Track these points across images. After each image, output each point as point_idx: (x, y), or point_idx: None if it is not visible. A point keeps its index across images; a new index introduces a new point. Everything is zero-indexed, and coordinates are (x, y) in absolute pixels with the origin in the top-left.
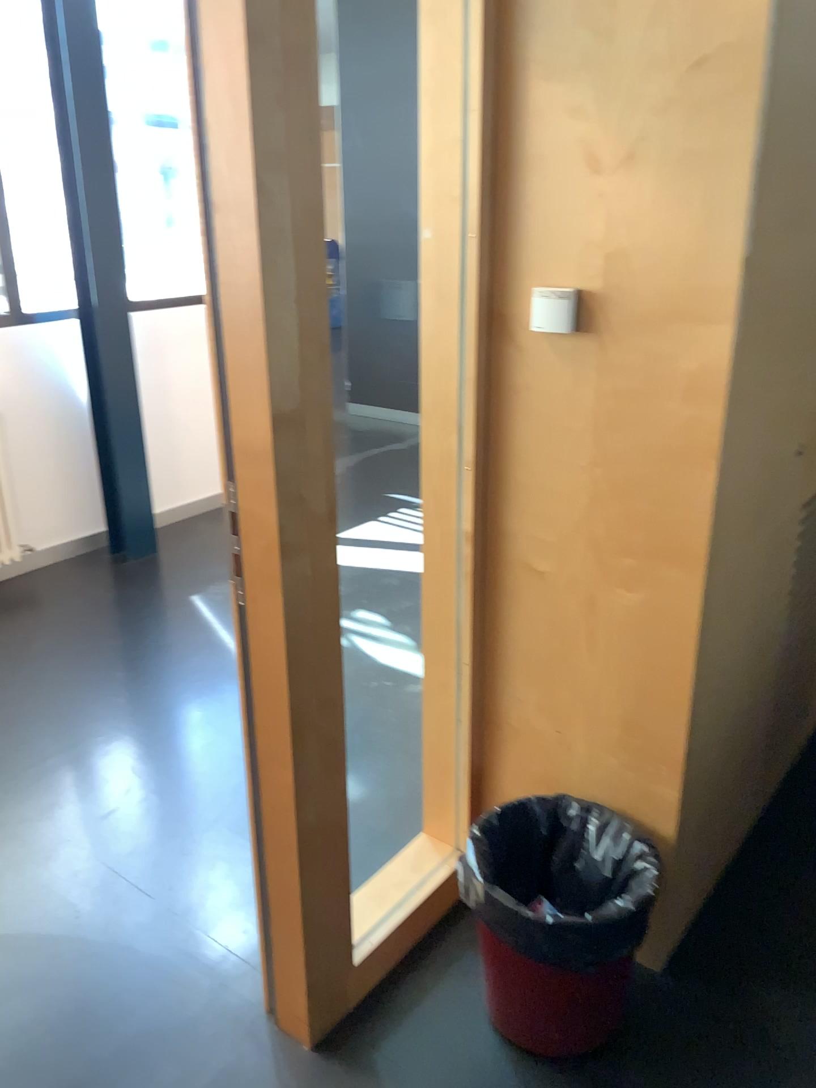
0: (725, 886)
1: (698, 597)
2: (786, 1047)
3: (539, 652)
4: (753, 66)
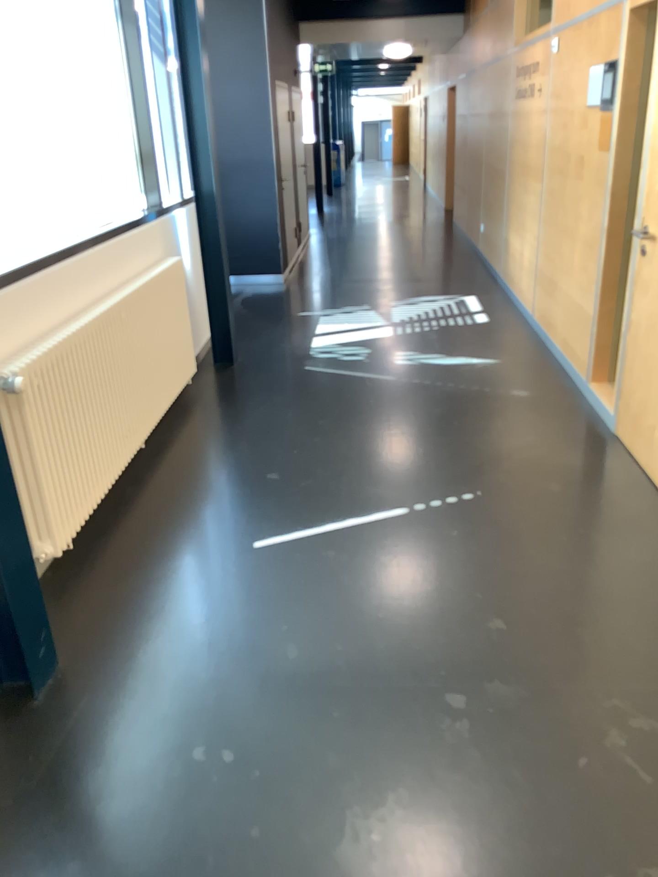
0: None
1: None
2: None
3: None
4: None
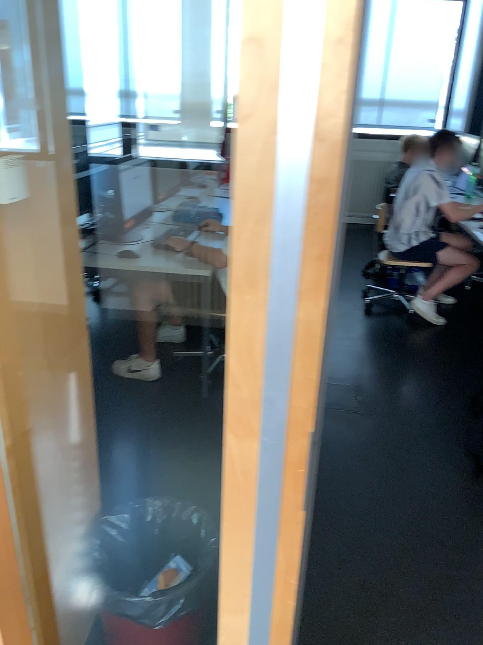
0: None
1: None
2: None
3: None
4: None
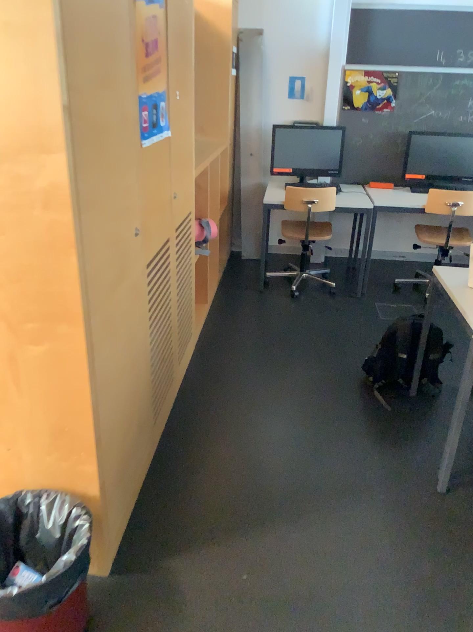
0: (141, 502)
1: (84, 340)
2: (186, 592)
3: None
4: None
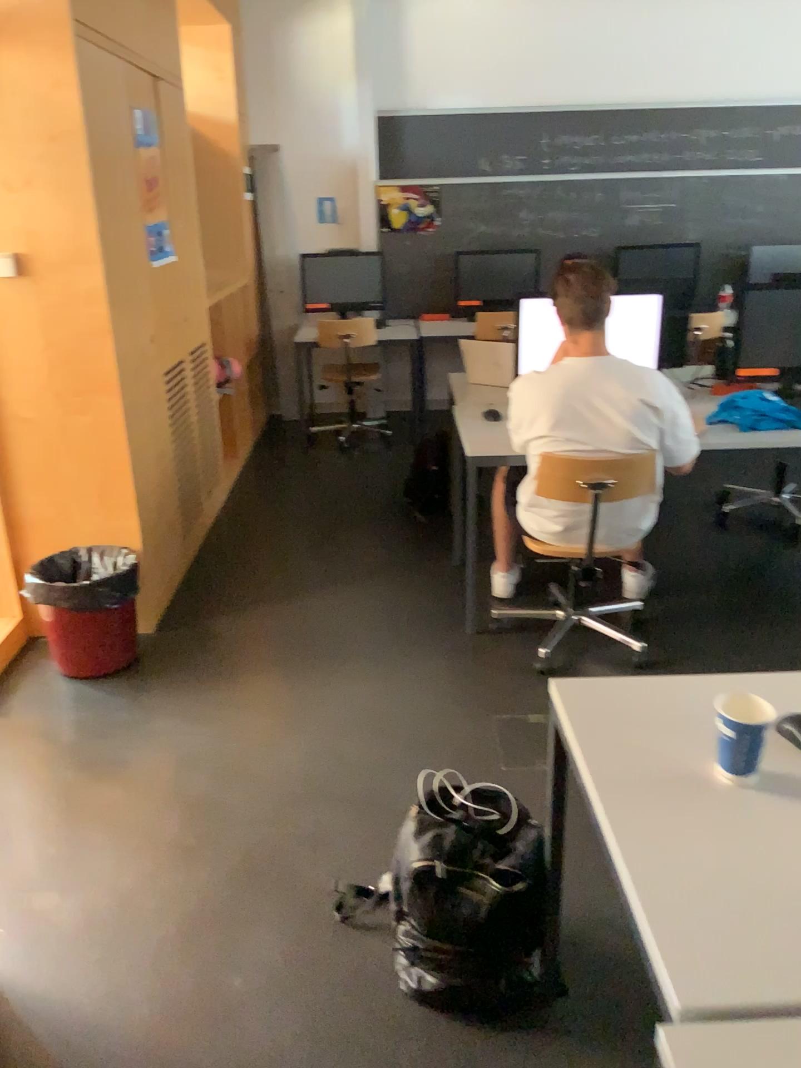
0: (178, 597)
1: (120, 411)
2: (222, 635)
3: (38, 471)
4: (80, 140)
